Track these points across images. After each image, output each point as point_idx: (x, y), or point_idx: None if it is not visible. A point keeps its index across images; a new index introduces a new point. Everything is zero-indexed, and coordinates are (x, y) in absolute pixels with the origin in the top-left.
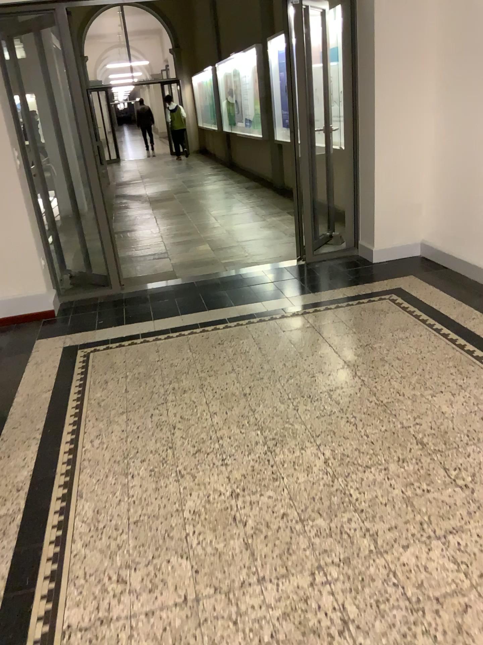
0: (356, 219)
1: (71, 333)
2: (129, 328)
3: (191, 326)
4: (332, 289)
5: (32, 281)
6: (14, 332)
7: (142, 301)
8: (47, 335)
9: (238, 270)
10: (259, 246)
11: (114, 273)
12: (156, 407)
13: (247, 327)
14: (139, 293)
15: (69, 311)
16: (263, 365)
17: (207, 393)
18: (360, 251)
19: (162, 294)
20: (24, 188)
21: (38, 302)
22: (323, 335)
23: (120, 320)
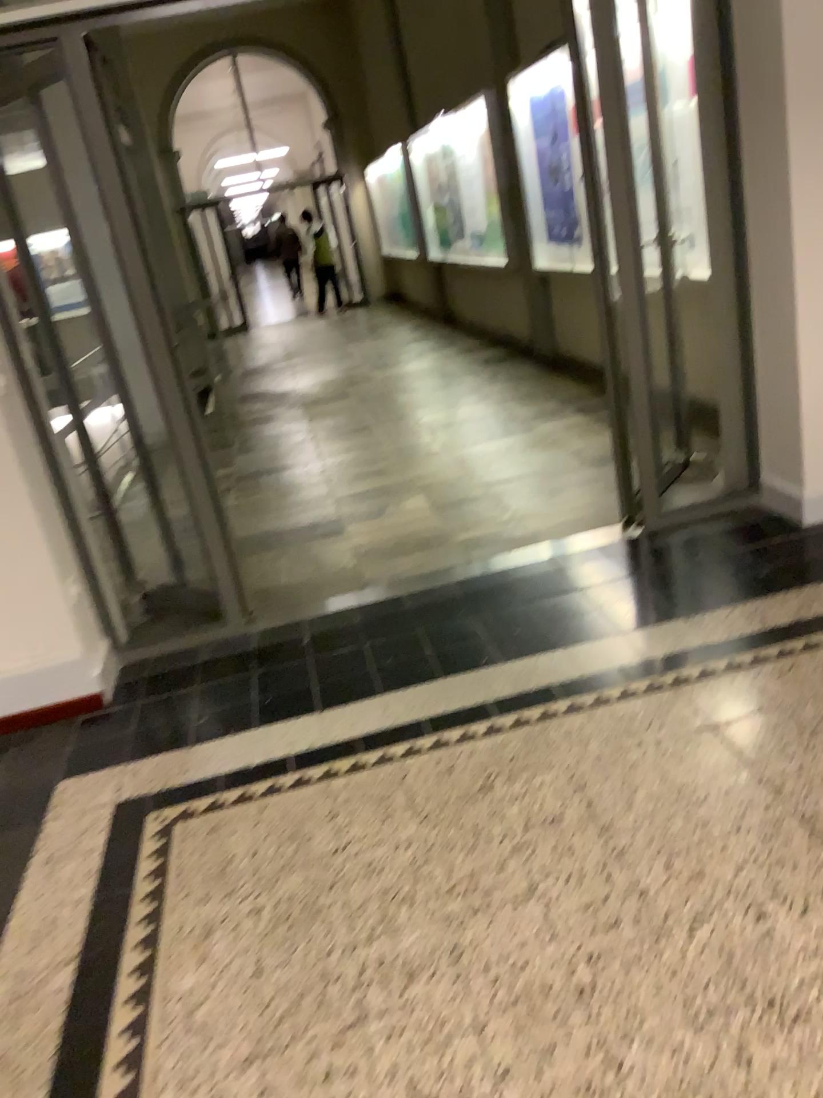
0: (752, 430)
1: (136, 754)
2: (265, 738)
3: (407, 729)
4: (726, 608)
5: (51, 631)
6: (15, 753)
7: (293, 655)
8: (85, 763)
9: (495, 560)
10: (531, 496)
11: (230, 590)
12: (337, 1034)
13: (542, 727)
14: (287, 632)
15: (136, 689)
16: (608, 869)
17: (474, 980)
18: (767, 501)
19: (337, 632)
20: (17, 434)
21: (68, 675)
22: (744, 757)
23: (246, 711)
